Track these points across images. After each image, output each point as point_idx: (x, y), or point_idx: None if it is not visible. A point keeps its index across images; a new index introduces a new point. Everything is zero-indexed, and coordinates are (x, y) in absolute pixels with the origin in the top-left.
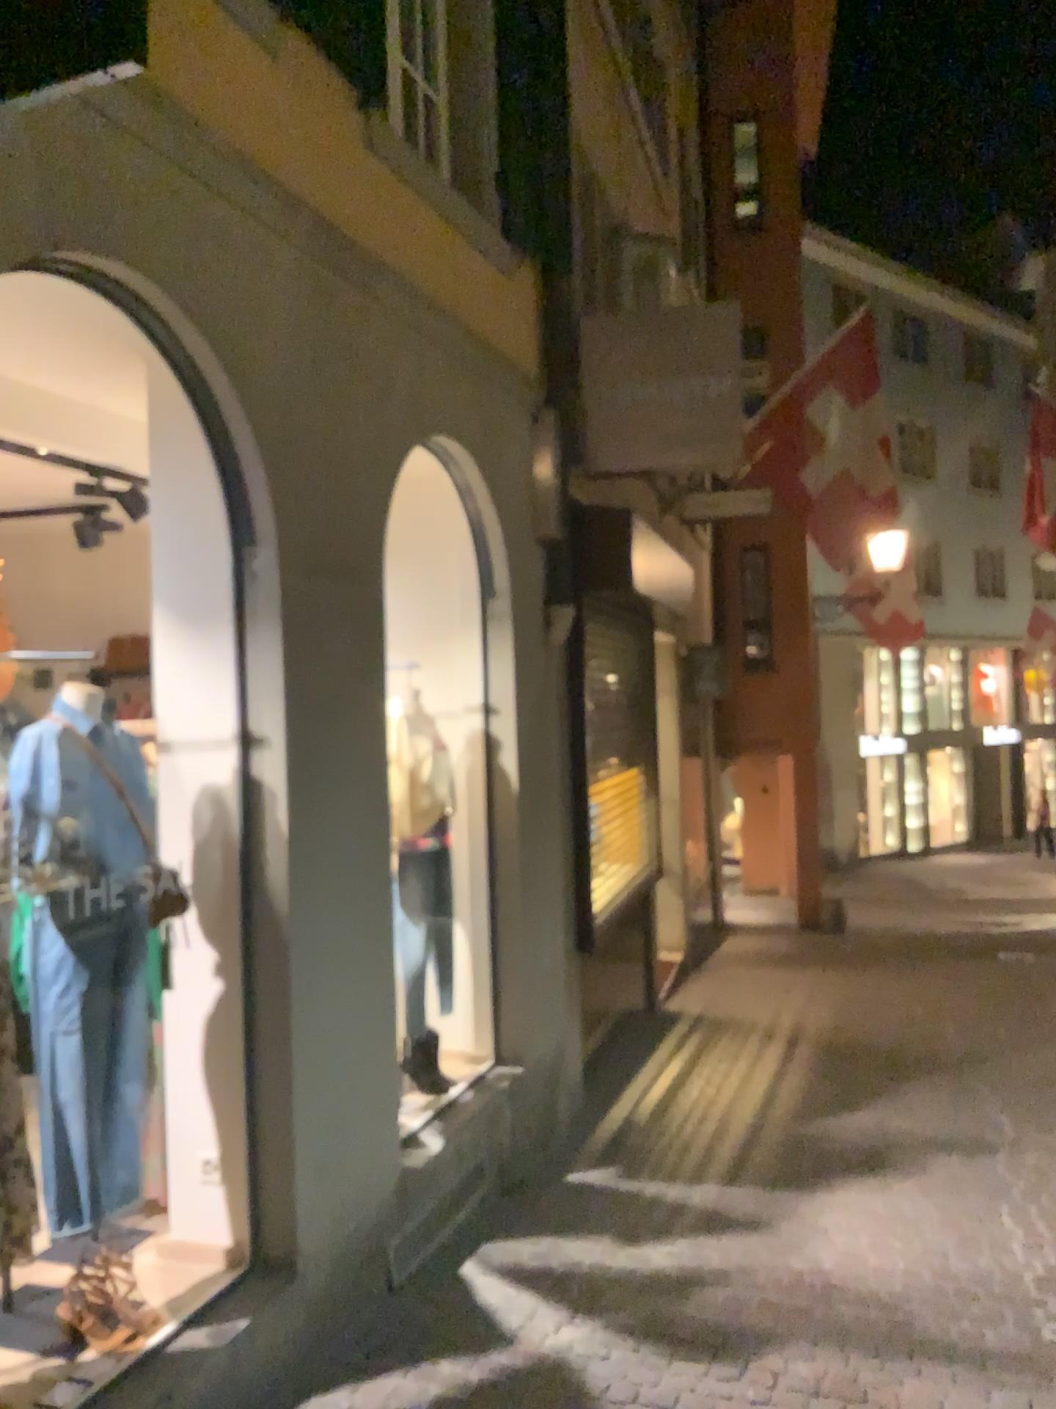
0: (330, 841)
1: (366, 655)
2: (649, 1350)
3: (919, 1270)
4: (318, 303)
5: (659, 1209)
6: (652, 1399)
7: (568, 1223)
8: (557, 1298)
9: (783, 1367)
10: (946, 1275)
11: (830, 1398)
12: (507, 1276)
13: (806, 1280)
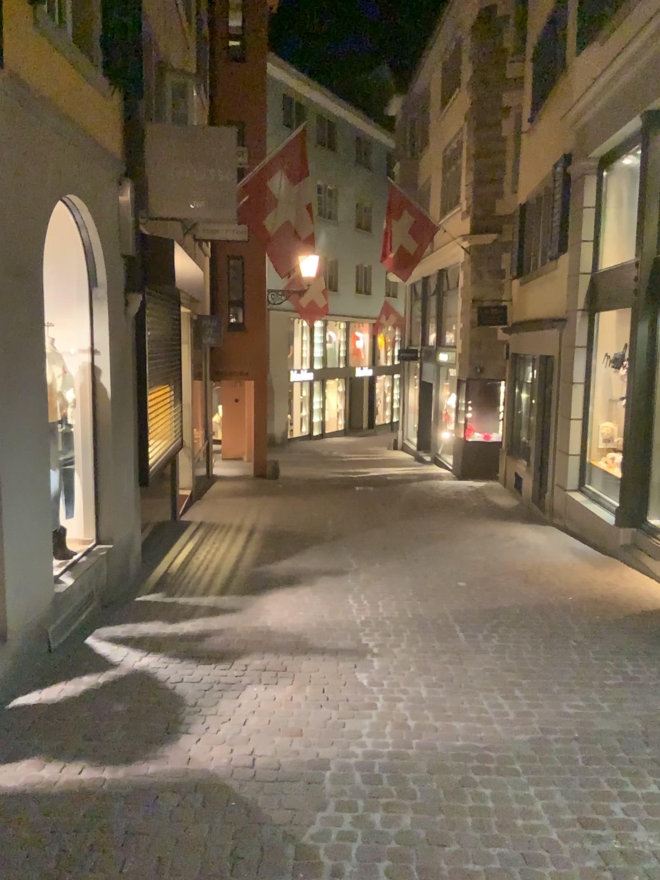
0: (20, 421)
1: (38, 322)
2: (186, 661)
3: (309, 622)
4: (10, 122)
5: (186, 607)
6: (189, 678)
7: (140, 616)
8: (139, 646)
9: (248, 661)
10: (322, 622)
11: (269, 669)
12: (111, 640)
13: (259, 629)
